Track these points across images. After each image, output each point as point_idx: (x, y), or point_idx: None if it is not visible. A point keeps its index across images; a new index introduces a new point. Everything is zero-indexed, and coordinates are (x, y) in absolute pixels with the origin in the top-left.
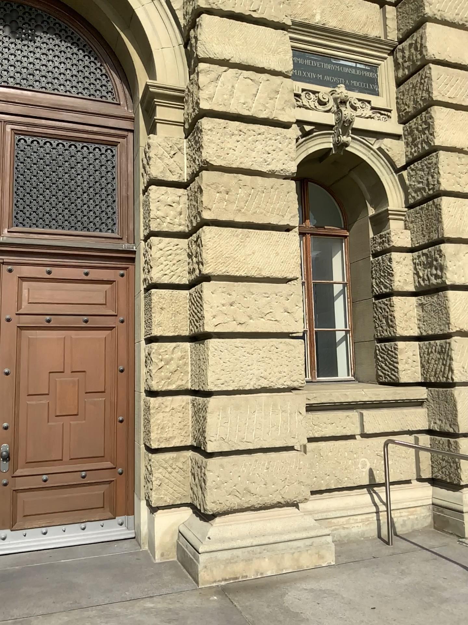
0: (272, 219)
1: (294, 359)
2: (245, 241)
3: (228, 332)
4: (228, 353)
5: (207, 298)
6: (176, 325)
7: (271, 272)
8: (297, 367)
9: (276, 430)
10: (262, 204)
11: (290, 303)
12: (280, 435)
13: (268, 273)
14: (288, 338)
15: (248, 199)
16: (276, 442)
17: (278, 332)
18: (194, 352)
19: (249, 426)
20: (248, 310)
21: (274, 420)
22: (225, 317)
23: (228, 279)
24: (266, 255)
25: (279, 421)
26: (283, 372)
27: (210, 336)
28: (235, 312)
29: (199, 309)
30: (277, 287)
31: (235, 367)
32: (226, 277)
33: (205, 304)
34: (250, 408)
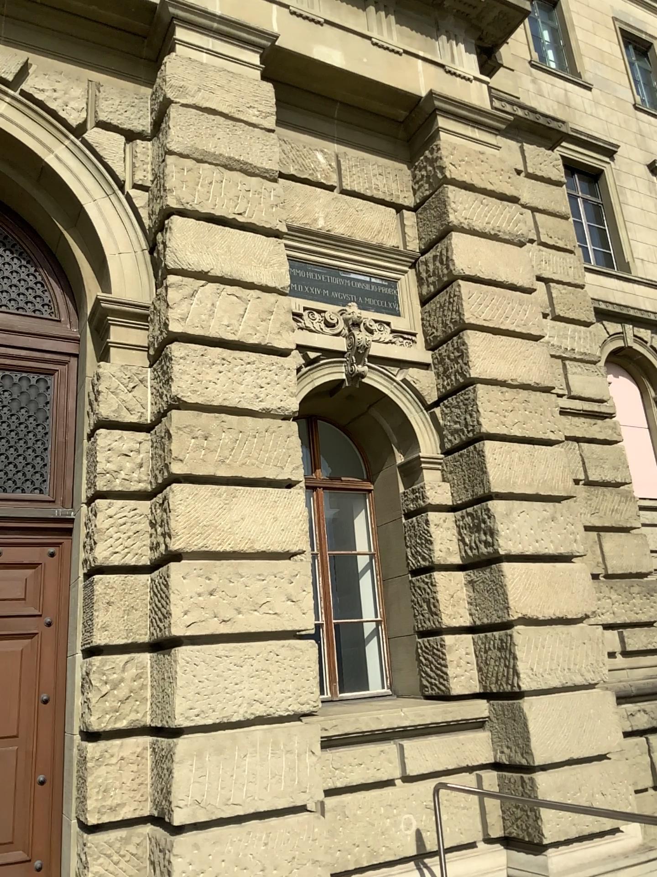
0: (266, 473)
1: (302, 669)
2: (230, 504)
3: (207, 635)
4: (207, 665)
5: (176, 586)
6: (131, 626)
7: (267, 546)
8: (306, 682)
9: (278, 780)
10: (254, 454)
11: (293, 589)
12: (284, 787)
13: (262, 548)
14: (292, 639)
15: (235, 447)
16: (279, 799)
17: (279, 632)
18: (157, 667)
19: (239, 777)
20: (235, 601)
21: (274, 765)
22: (203, 613)
23: (207, 557)
24: (260, 522)
25: (283, 767)
26: (287, 690)
27: (180, 642)
28: (217, 604)
29: (164, 602)
30: (275, 566)
31: (217, 687)
32: (204, 555)
33: (174, 595)
34: (240, 748)
